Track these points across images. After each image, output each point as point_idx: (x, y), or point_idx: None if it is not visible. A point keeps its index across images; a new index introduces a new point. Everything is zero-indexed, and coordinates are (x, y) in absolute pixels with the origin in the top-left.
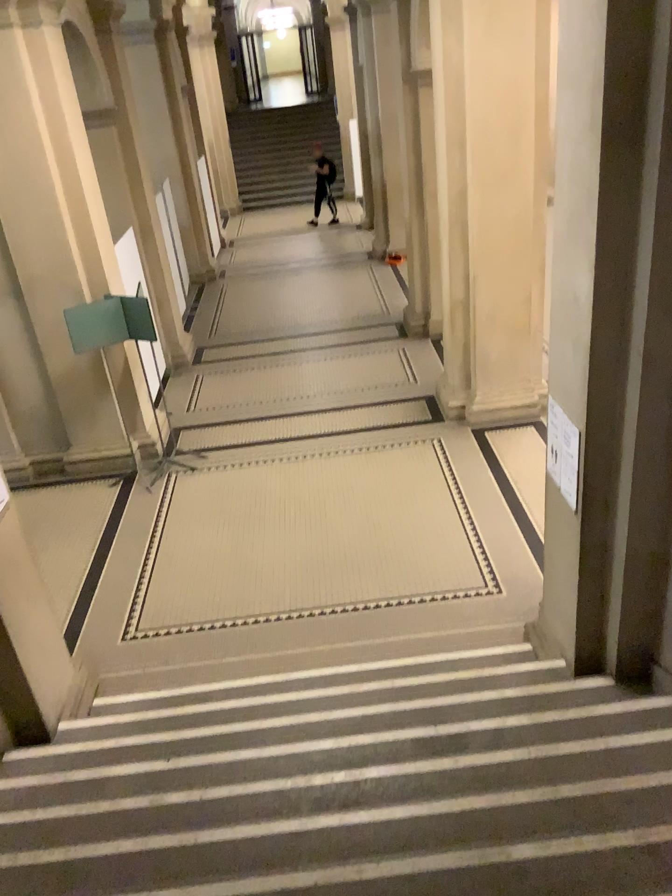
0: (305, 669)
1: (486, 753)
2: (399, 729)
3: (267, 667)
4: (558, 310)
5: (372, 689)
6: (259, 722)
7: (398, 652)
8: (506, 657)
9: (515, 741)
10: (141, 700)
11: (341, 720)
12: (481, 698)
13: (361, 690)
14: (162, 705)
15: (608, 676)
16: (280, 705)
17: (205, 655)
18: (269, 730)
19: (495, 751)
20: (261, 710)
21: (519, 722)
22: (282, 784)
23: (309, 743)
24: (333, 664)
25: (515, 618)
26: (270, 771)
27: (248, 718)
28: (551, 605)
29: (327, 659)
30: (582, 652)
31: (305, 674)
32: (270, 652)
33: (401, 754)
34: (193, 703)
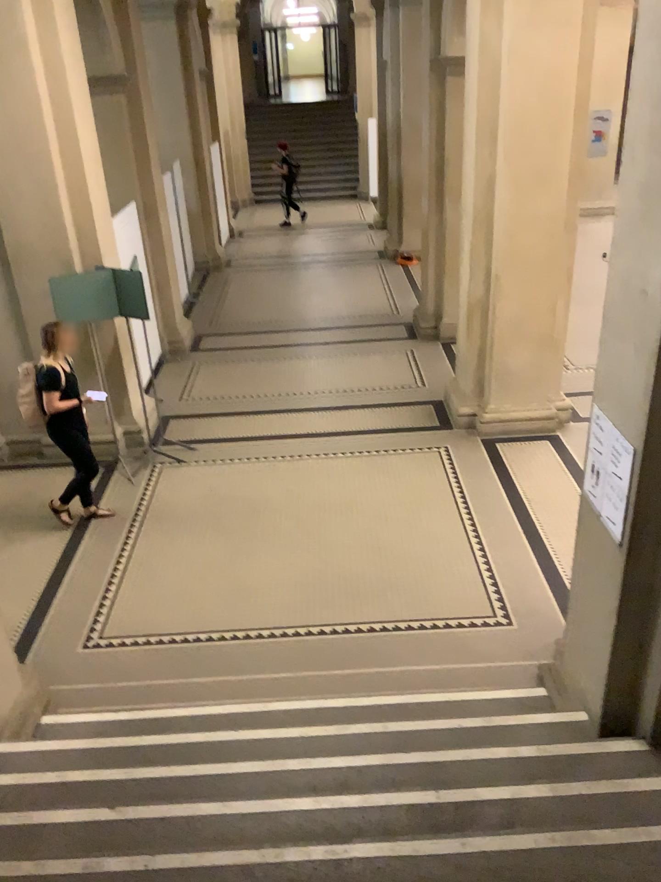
0: (284, 700)
1: (501, 840)
2: (393, 793)
3: (242, 693)
4: (619, 302)
5: (360, 733)
6: (226, 768)
7: (392, 687)
8: (516, 703)
9: (535, 823)
10: (93, 726)
11: (323, 774)
12: (490, 756)
13: (347, 733)
14: (117, 733)
15: (642, 742)
16: (253, 745)
17: (173, 673)
18: (237, 780)
19: (512, 836)
20: (230, 752)
21: (538, 797)
22: (247, 863)
23: (283, 804)
24: (317, 695)
25: (526, 655)
26: (233, 840)
27: (213, 761)
28: (576, 651)
29: (311, 689)
30: (612, 710)
31: (284, 706)
32: (247, 675)
33: (394, 830)
34: (152, 735)
